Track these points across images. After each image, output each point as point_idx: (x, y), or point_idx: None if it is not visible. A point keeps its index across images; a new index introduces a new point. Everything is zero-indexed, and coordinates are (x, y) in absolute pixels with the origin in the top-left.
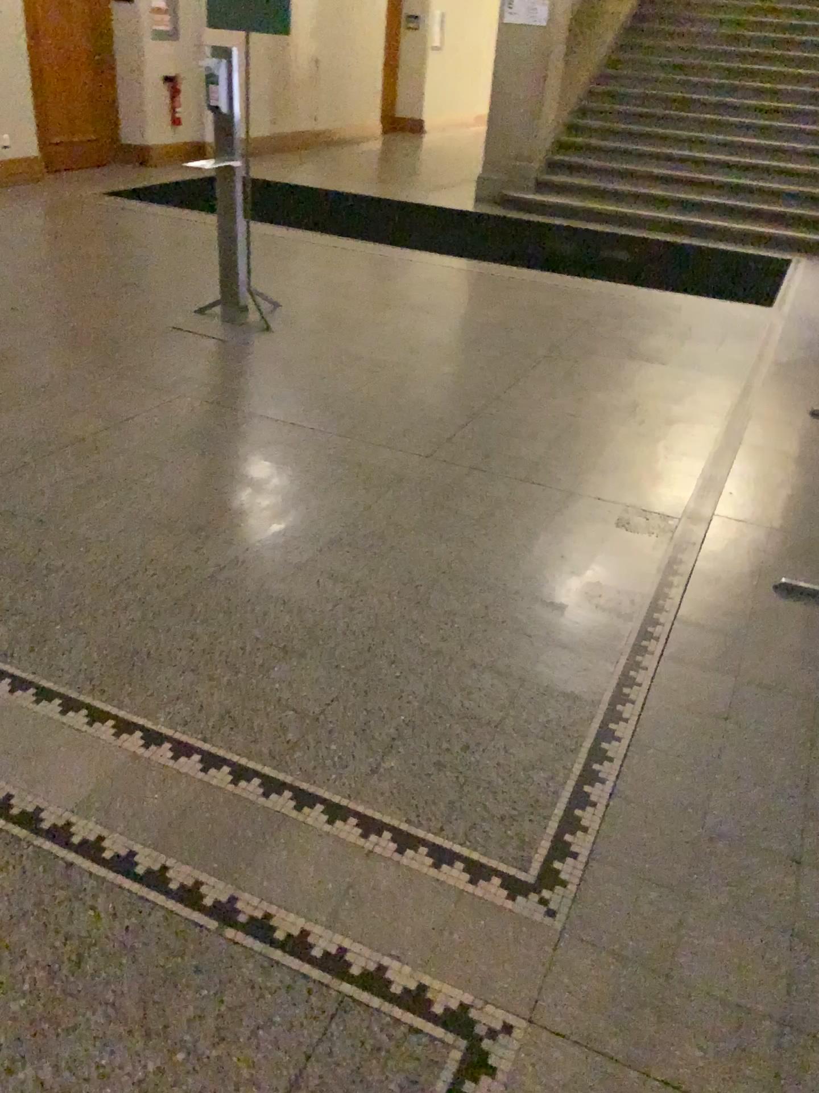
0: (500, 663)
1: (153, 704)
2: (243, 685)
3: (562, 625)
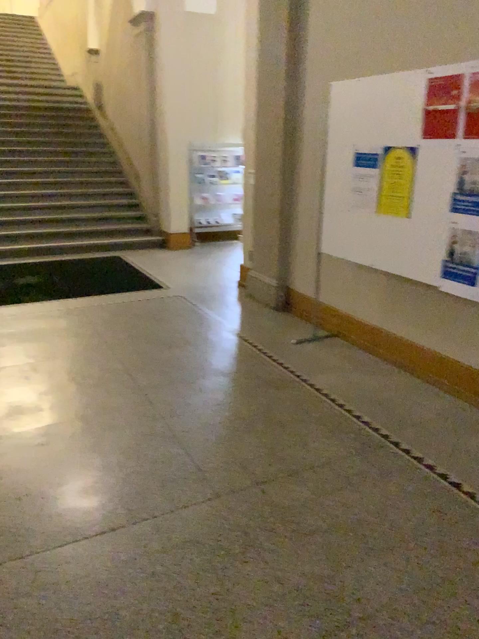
0: None
1: None
2: None
3: None
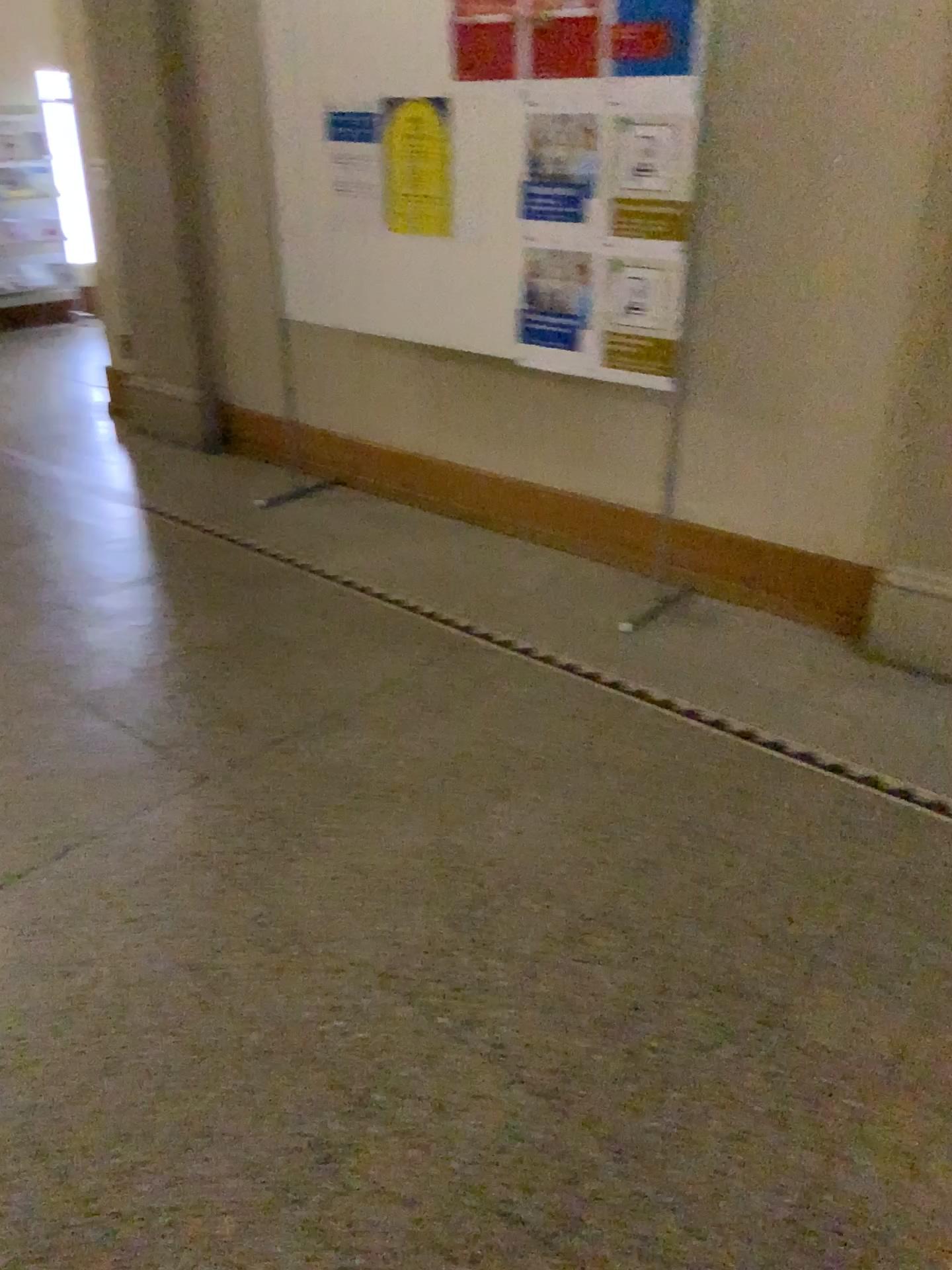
0: (783, 829)
1: (948, 1197)
2: (868, 1078)
3: (701, 768)
